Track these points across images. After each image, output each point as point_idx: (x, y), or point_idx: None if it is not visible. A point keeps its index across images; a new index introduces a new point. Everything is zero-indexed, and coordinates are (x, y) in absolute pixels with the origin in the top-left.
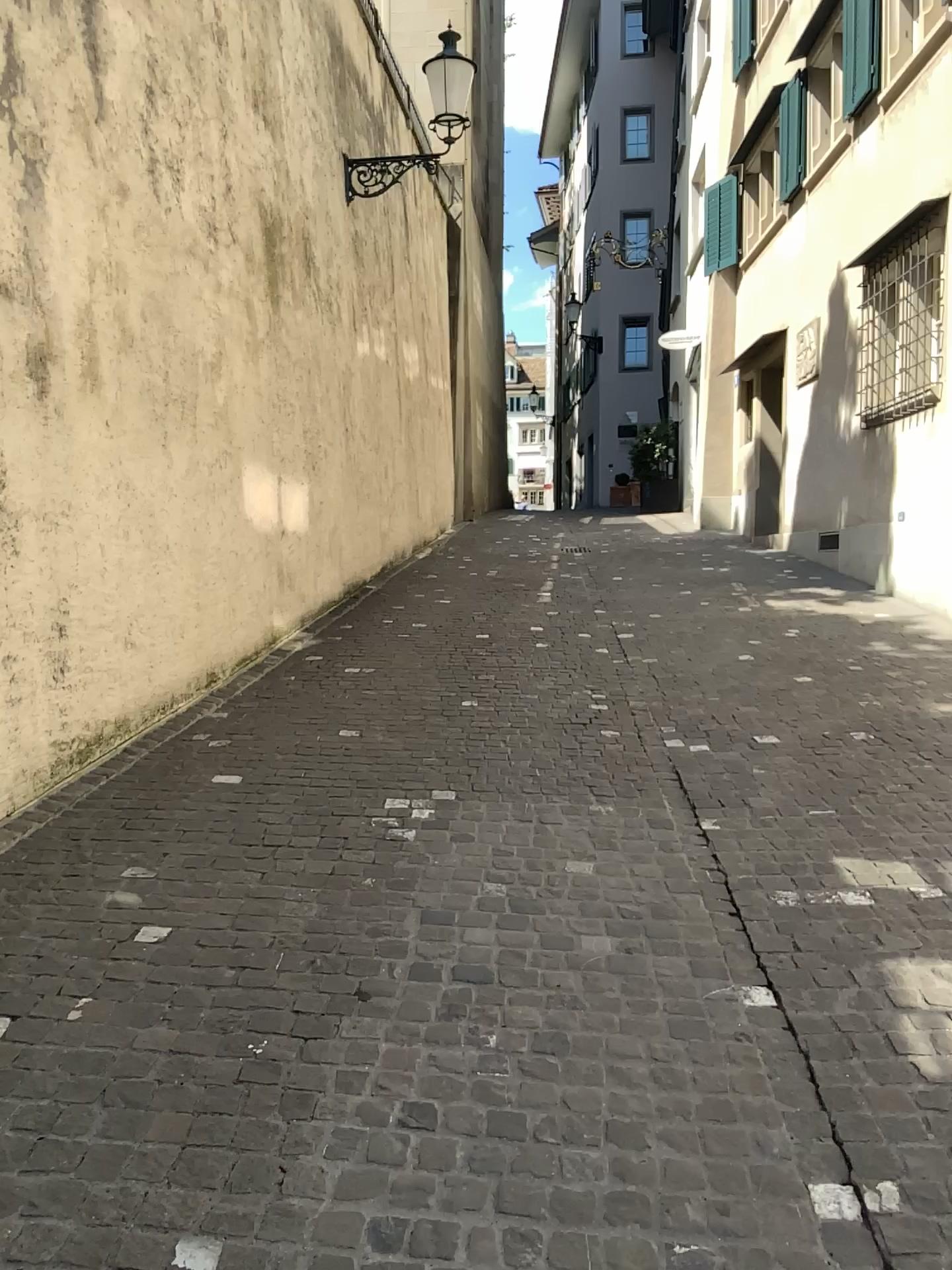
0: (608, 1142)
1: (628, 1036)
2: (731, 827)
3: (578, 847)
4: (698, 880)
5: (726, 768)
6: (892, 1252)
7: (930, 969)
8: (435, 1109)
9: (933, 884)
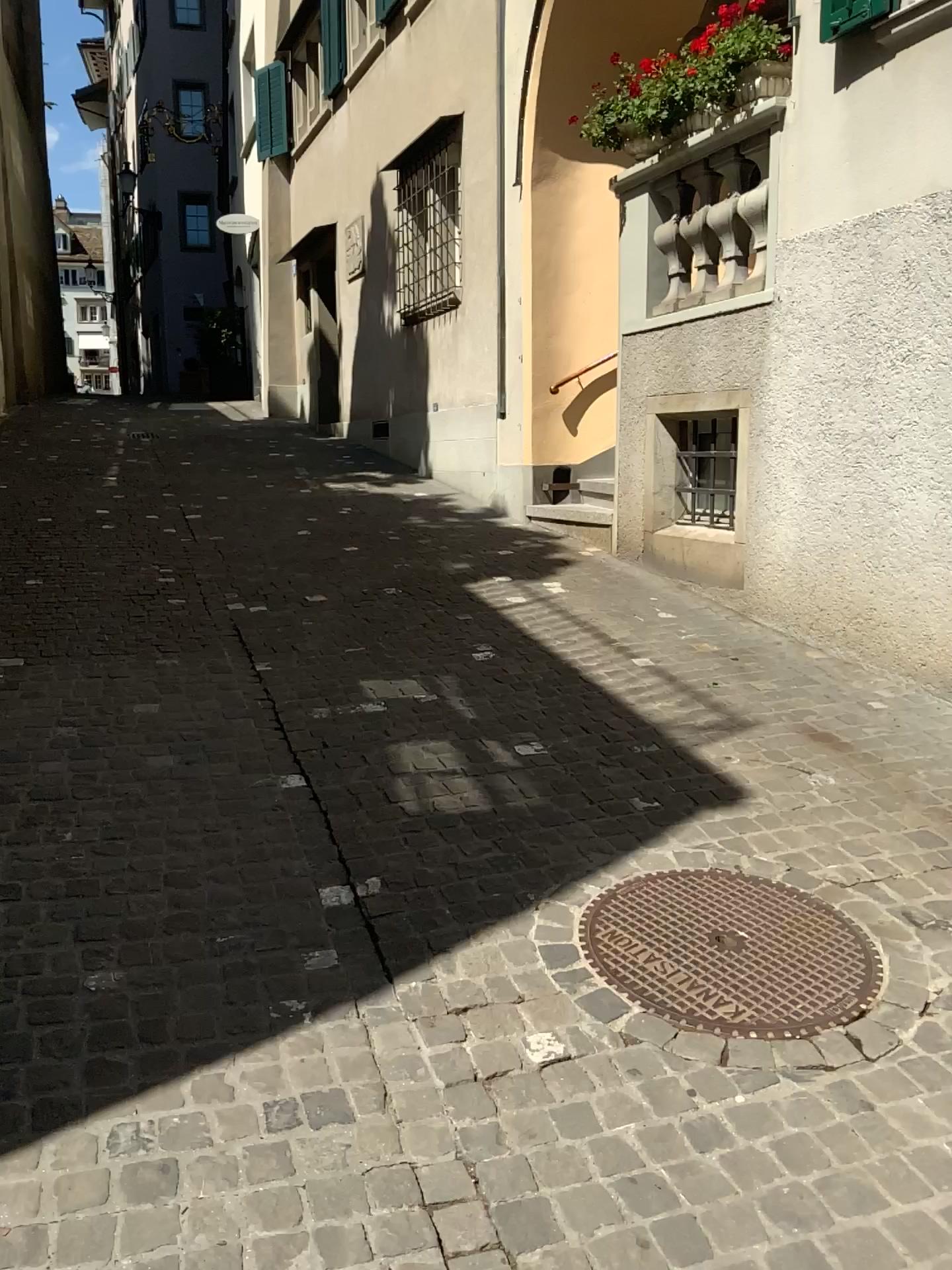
0: (167, 887)
1: (185, 820)
2: (279, 667)
3: (144, 693)
4: (248, 708)
5: (278, 623)
6: (371, 915)
7: (421, 748)
8: (19, 887)
9: (432, 692)
